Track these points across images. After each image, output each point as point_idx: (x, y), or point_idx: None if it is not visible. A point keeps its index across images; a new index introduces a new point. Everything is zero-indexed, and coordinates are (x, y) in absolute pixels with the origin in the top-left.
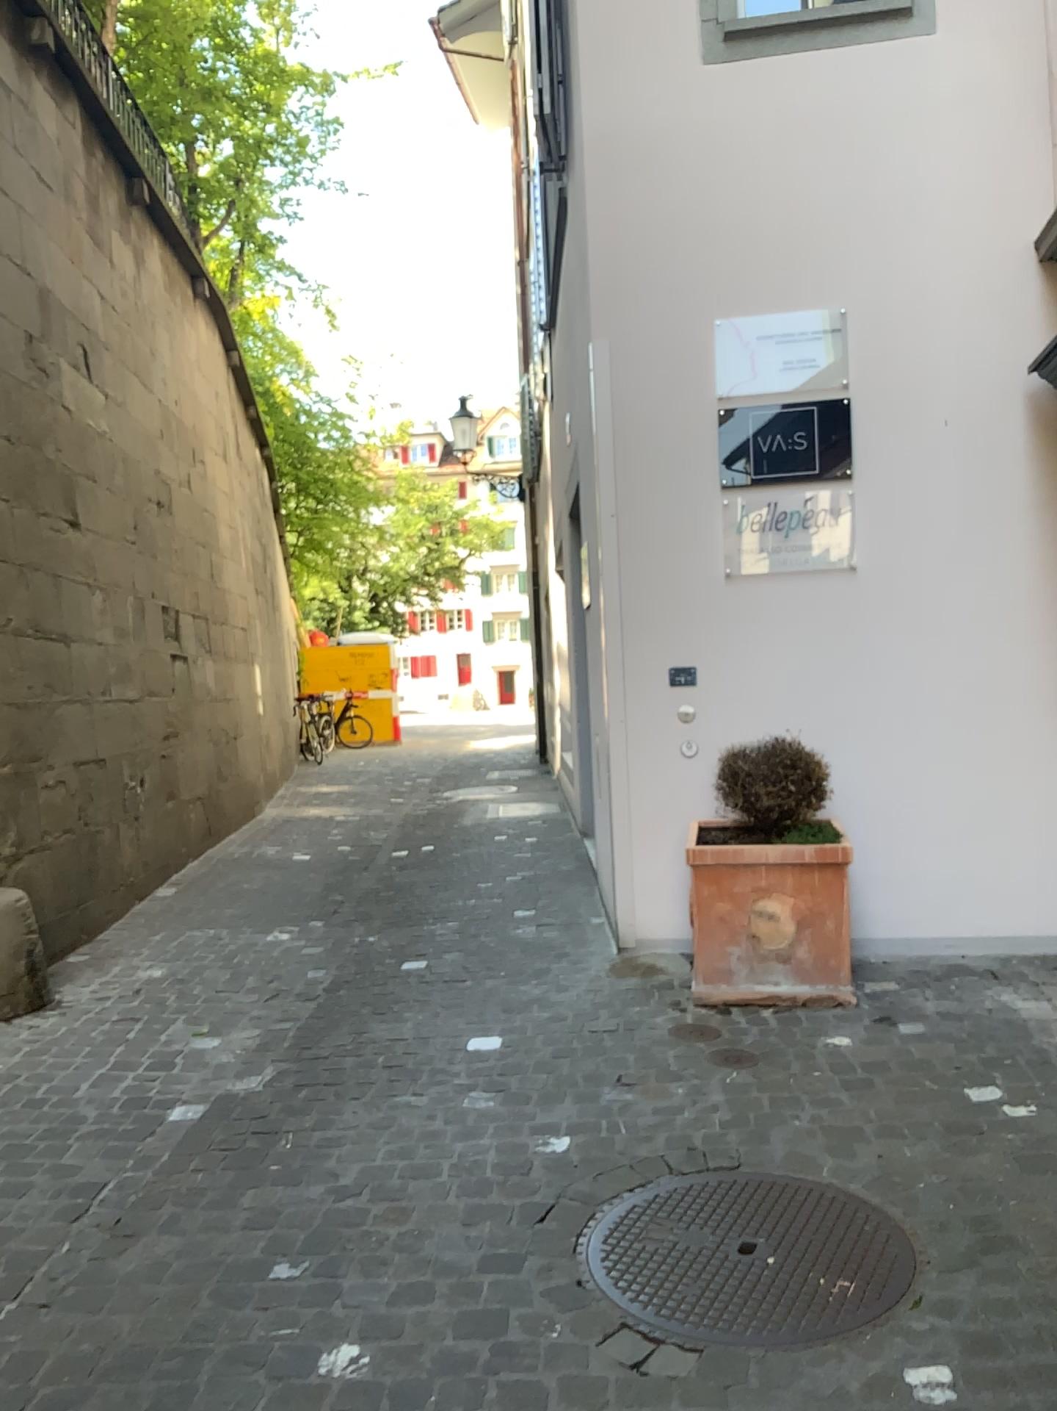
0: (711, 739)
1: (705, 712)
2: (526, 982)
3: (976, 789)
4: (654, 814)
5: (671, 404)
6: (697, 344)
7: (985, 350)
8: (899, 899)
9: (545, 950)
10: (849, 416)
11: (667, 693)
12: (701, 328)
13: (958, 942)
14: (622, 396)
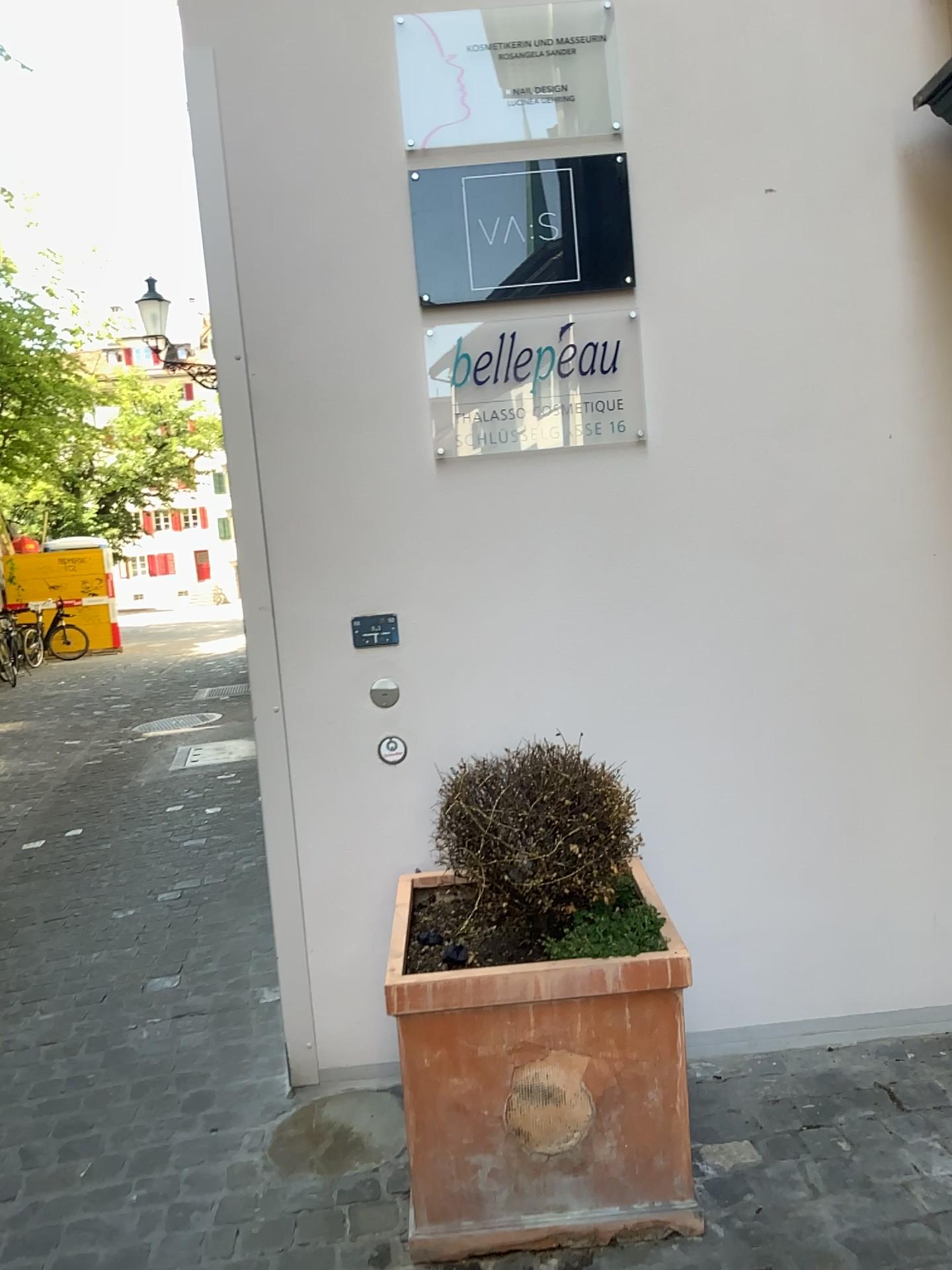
0: (423, 733)
1: (413, 690)
2: (118, 1195)
3: (842, 787)
4: (336, 865)
5: (327, 165)
6: (367, 60)
7: (837, 77)
8: (732, 967)
9: (174, 1083)
10: (627, 186)
11: (347, 661)
12: (370, 30)
13: (823, 1027)
14: (241, 148)
